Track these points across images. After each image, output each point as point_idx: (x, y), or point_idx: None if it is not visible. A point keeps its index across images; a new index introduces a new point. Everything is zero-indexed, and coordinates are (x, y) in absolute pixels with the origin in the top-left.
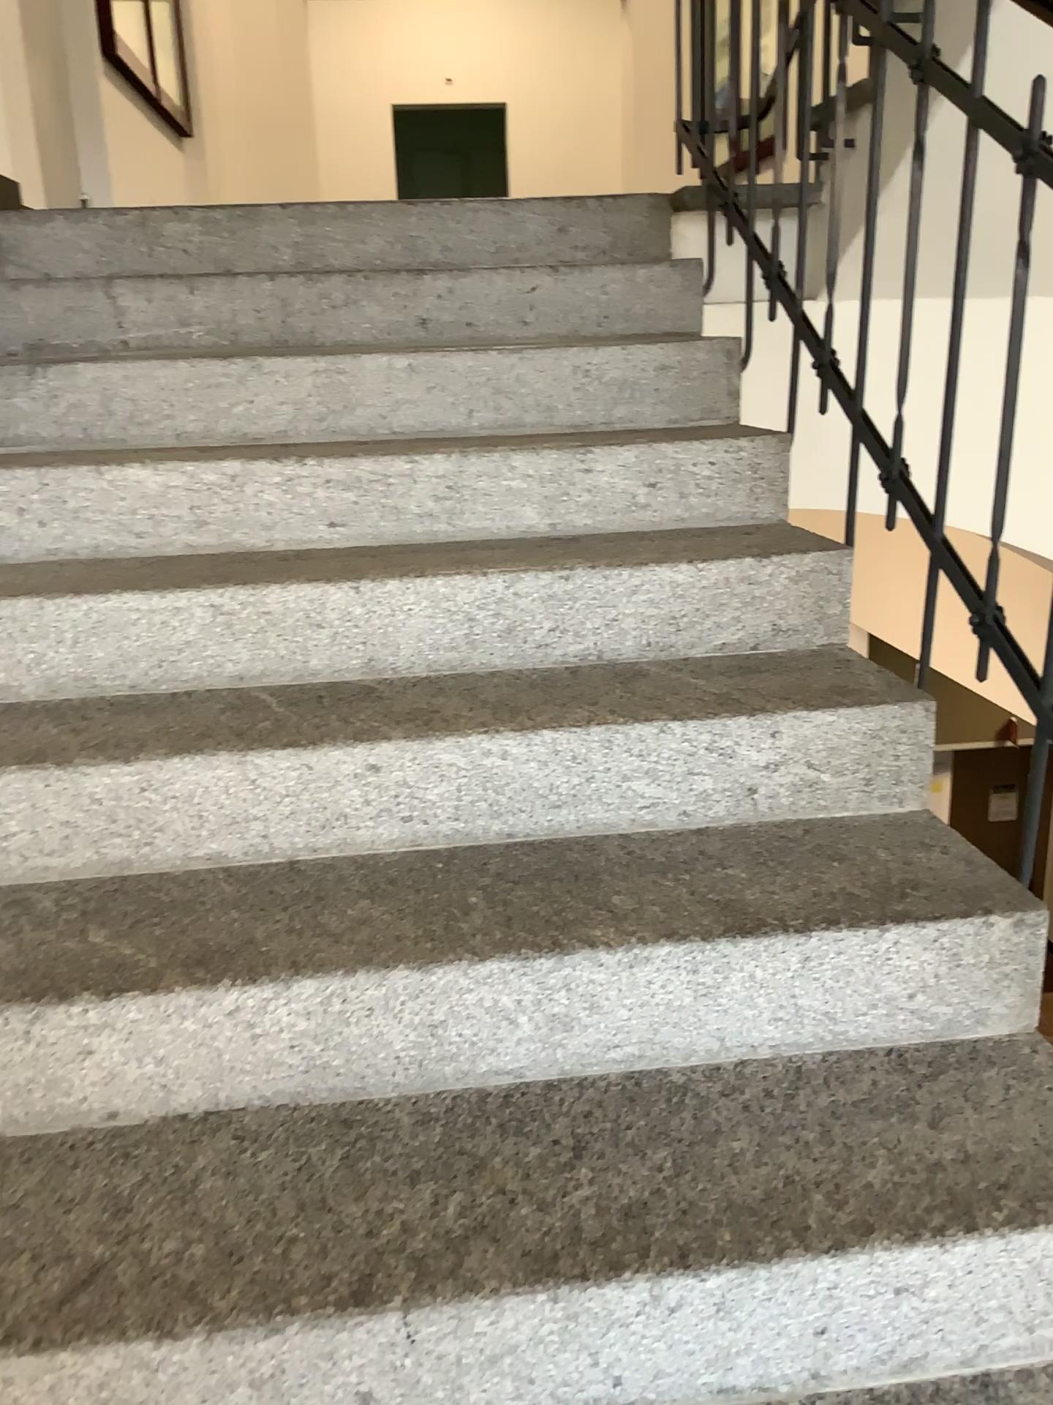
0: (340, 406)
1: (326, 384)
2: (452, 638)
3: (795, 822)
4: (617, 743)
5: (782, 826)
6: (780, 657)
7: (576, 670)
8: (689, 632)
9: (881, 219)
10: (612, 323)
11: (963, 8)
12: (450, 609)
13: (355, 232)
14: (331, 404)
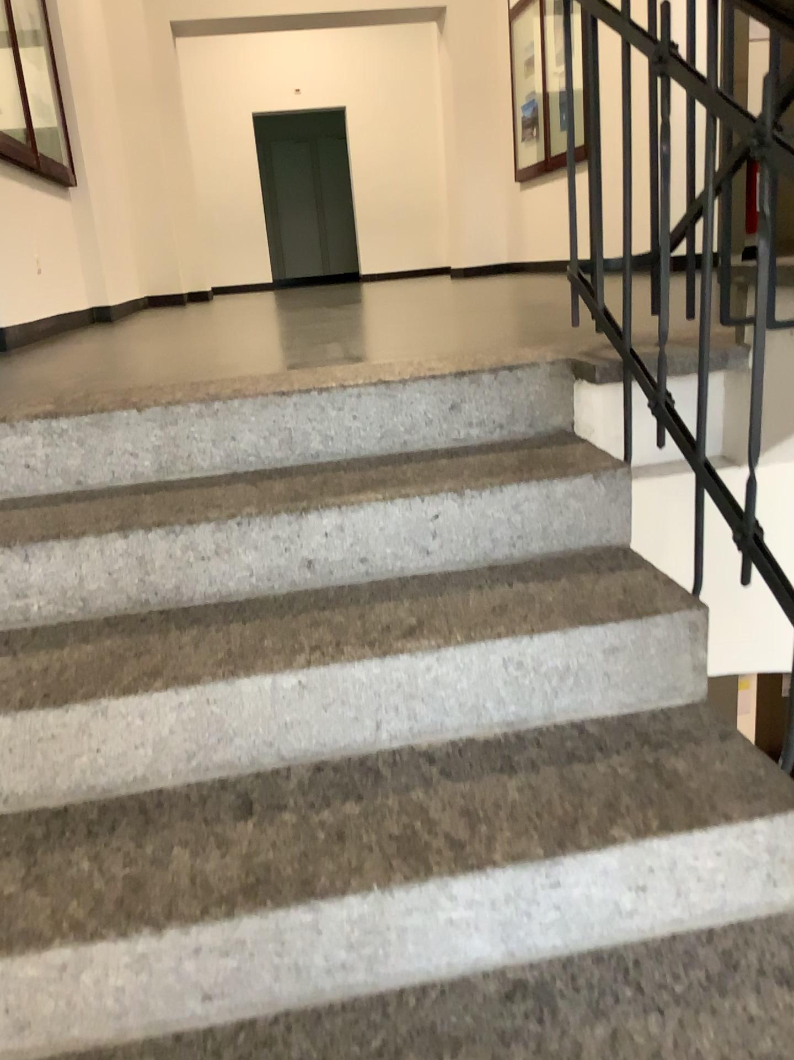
0: (213, 742)
1: (194, 714)
2: None
3: None
4: None
5: None
6: None
7: None
8: None
9: None
10: (526, 541)
11: None
12: None
13: (222, 425)
14: (200, 740)
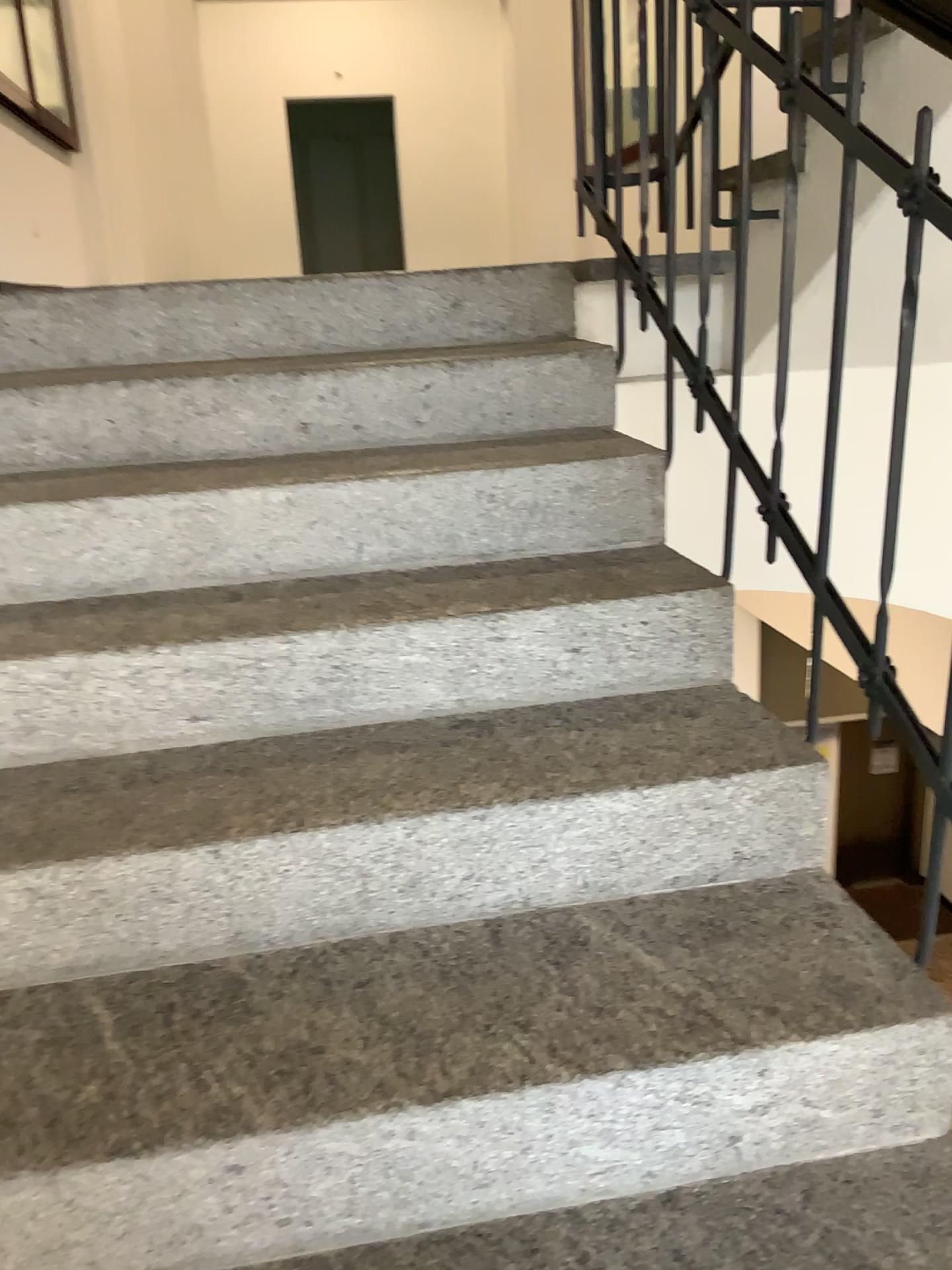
0: (206, 548)
1: (190, 522)
2: (341, 901)
3: (784, 1166)
4: (558, 1101)
5: (768, 1173)
6: (740, 893)
7: (496, 929)
8: (631, 868)
9: (804, 294)
10: (515, 417)
11: (911, 80)
12: (337, 863)
13: (227, 313)
14: (195, 546)
